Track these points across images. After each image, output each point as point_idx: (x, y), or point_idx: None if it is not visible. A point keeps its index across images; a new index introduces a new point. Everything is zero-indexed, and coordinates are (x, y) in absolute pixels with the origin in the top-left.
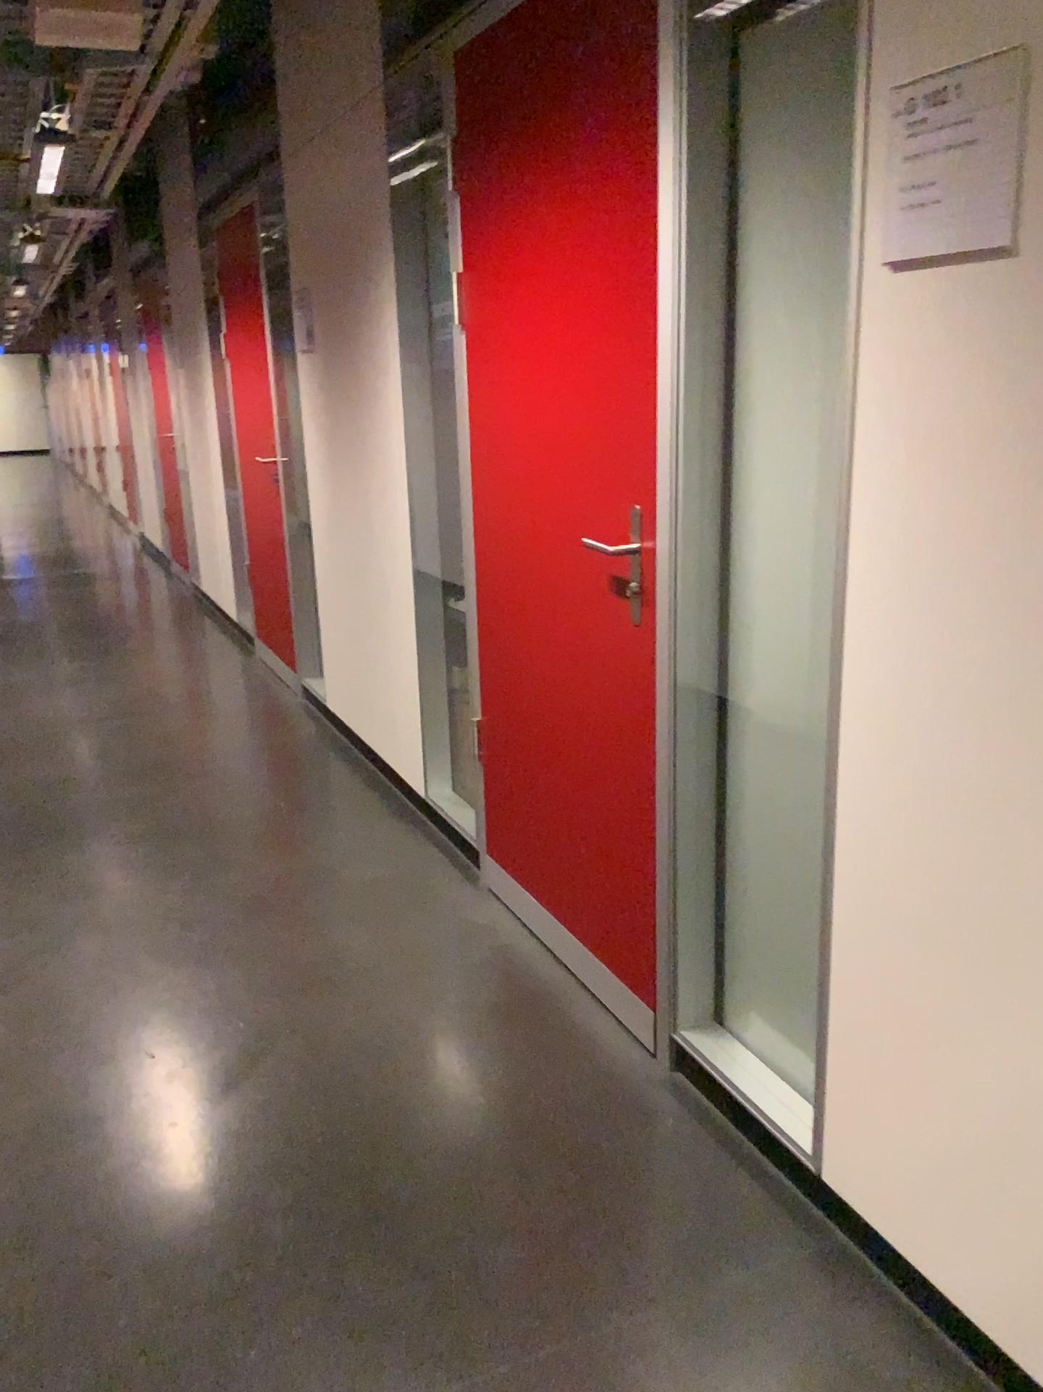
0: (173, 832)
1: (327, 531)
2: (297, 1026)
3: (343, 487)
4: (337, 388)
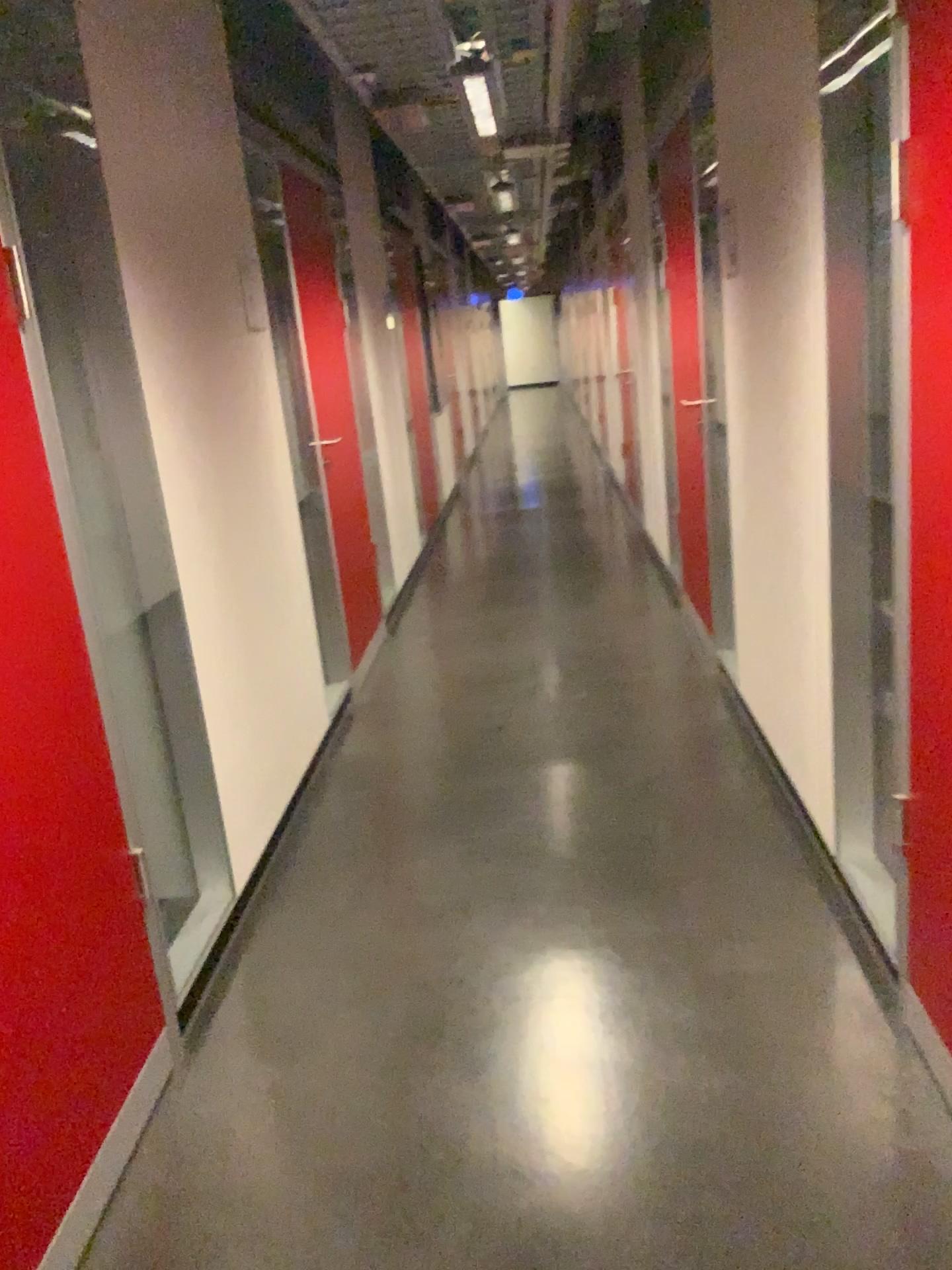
0: (534, 847)
1: (745, 491)
2: (595, 1229)
3: (761, 442)
4: (758, 321)
